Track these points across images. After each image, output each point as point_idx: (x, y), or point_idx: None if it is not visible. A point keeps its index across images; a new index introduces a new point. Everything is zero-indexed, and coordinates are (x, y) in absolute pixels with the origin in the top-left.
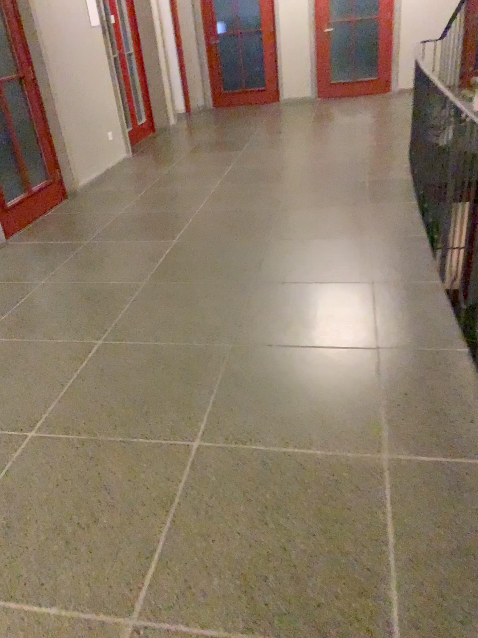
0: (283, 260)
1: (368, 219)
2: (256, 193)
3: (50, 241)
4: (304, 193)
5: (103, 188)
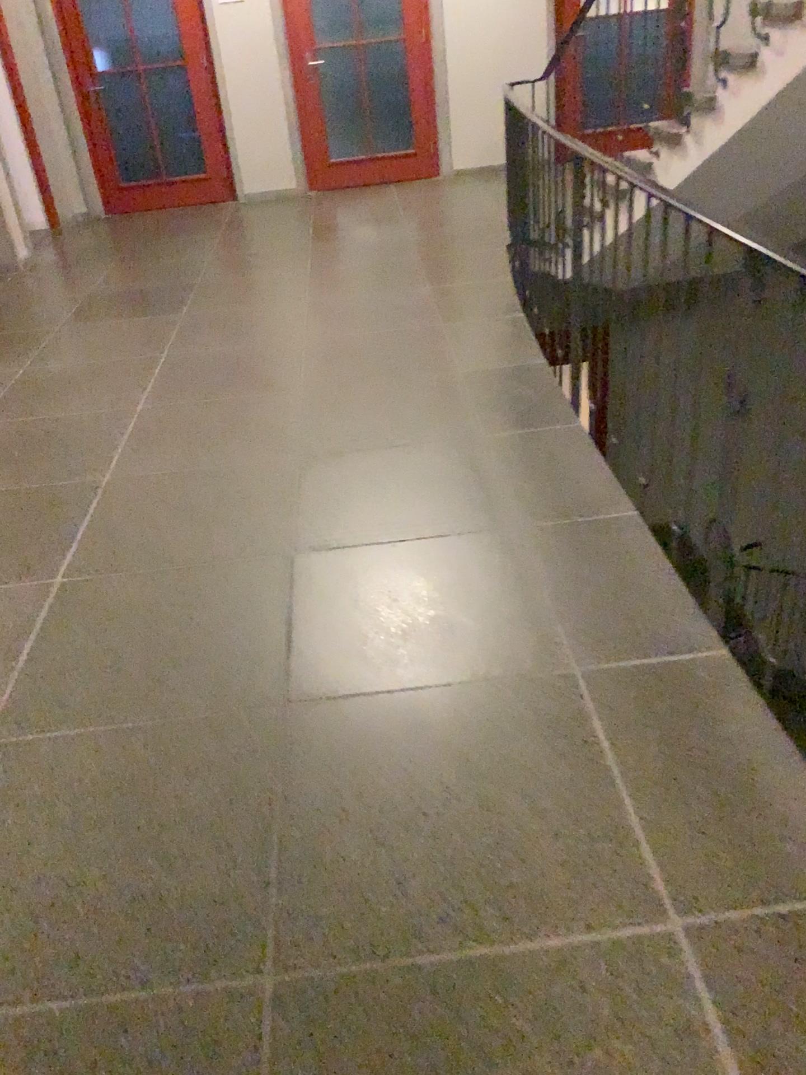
0: (345, 620)
1: (505, 476)
2: (237, 422)
3: None
4: (343, 414)
5: None
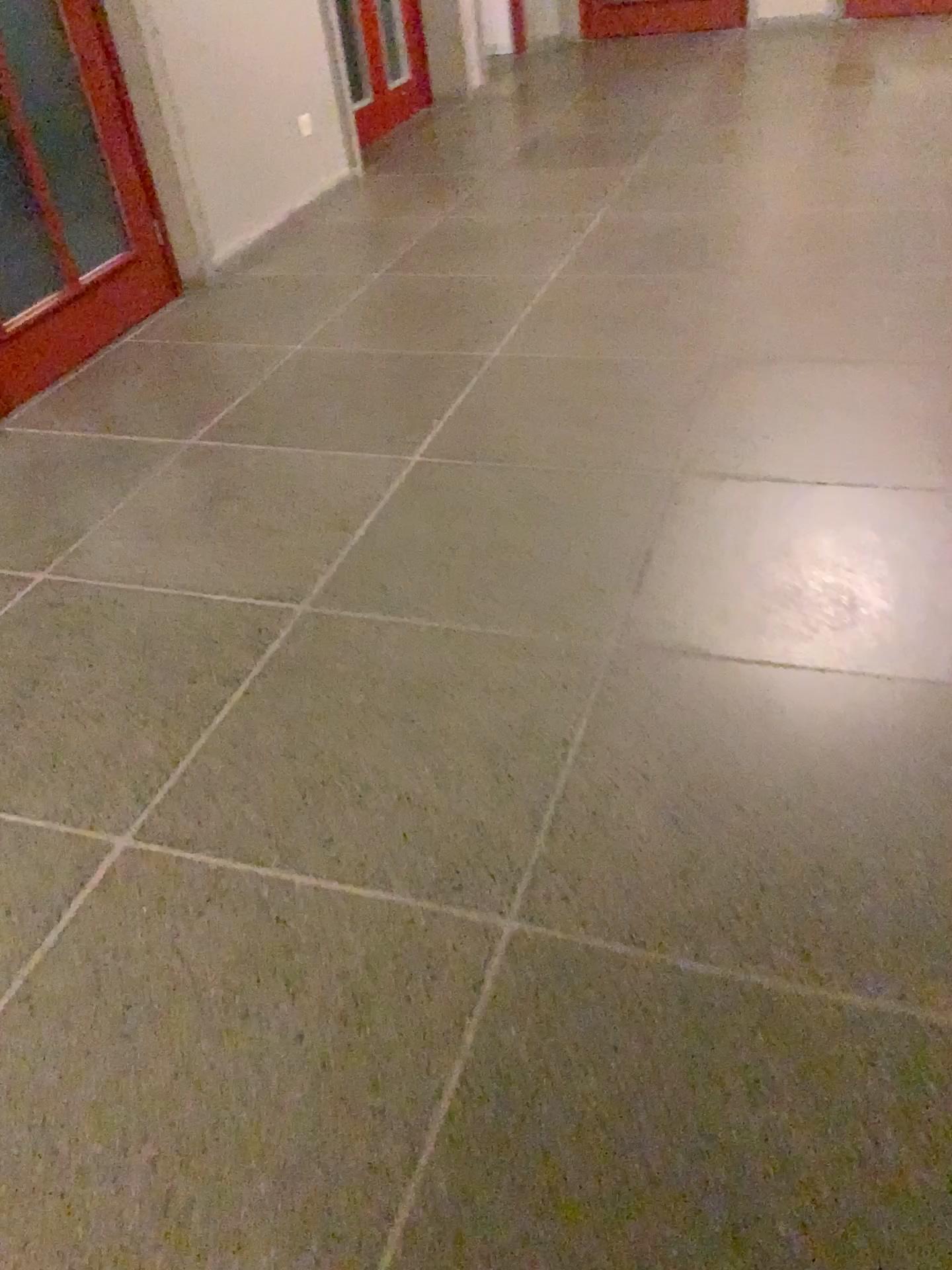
0: (712, 572)
1: None
2: (657, 311)
3: (100, 434)
4: (792, 320)
5: (272, 267)
